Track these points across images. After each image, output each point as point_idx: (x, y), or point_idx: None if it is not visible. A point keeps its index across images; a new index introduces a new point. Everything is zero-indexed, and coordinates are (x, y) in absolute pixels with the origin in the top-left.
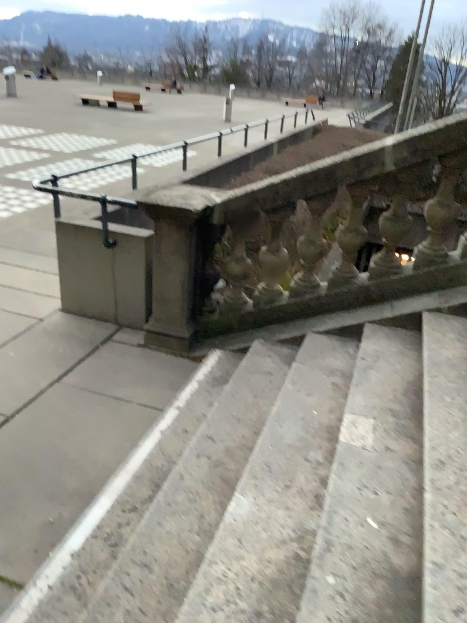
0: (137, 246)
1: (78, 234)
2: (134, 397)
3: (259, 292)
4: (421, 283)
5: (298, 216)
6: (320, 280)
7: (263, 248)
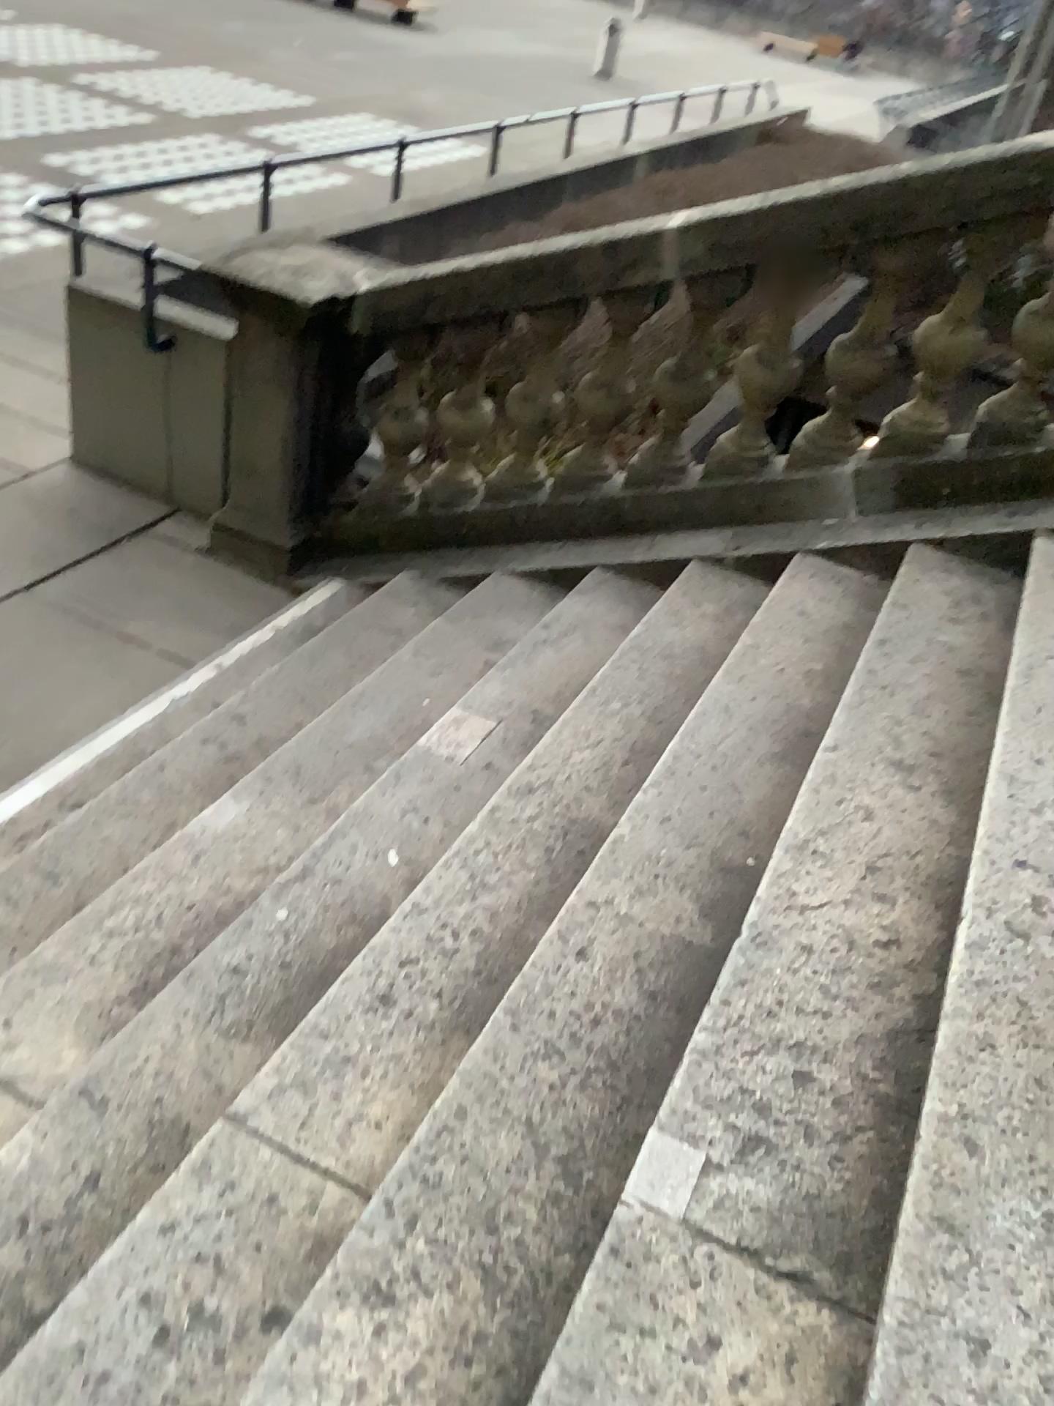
0: (215, 356)
1: (109, 317)
2: (157, 638)
3: (433, 481)
4: (713, 507)
5: (508, 342)
6: (540, 475)
7: (445, 396)
